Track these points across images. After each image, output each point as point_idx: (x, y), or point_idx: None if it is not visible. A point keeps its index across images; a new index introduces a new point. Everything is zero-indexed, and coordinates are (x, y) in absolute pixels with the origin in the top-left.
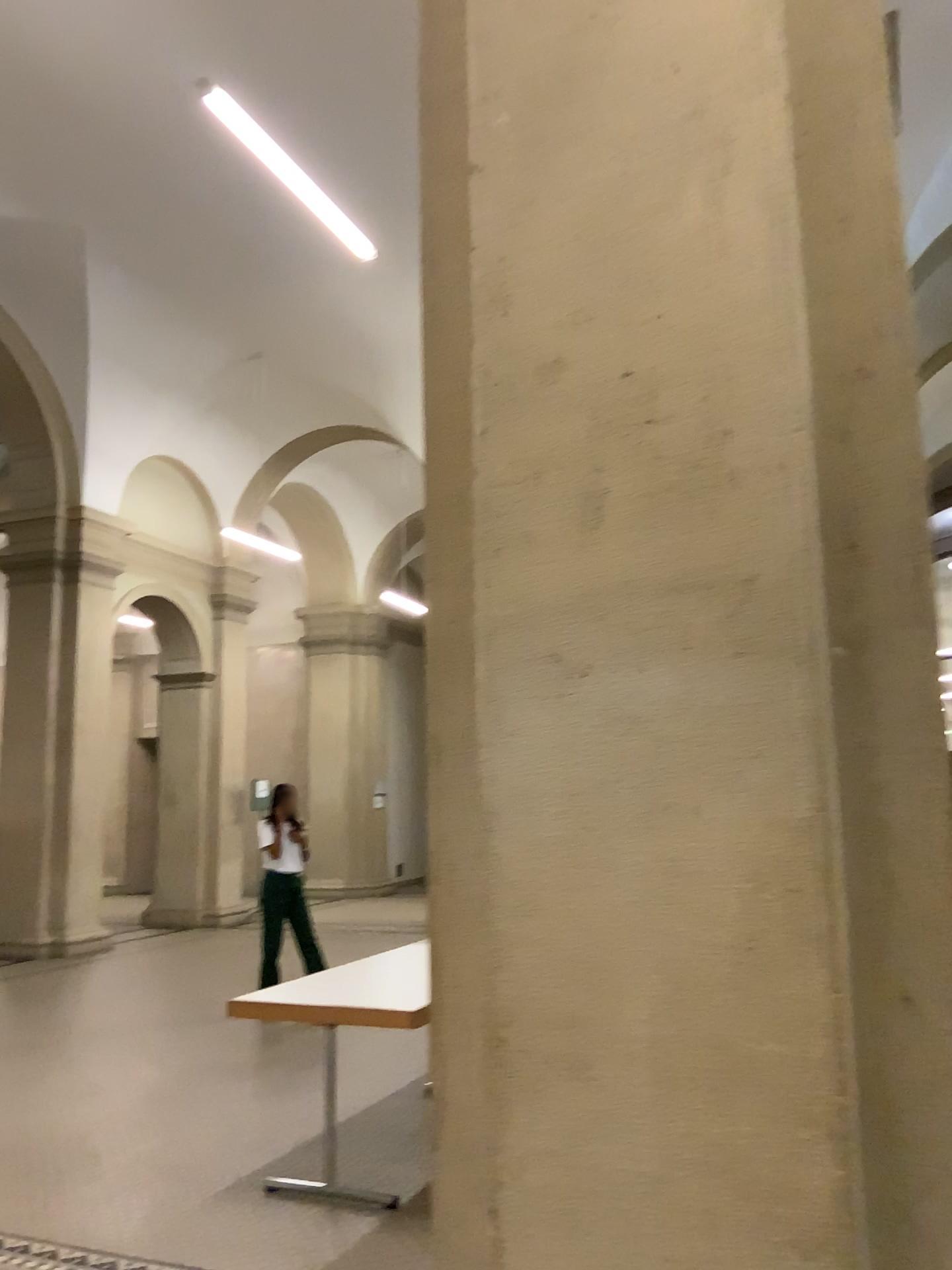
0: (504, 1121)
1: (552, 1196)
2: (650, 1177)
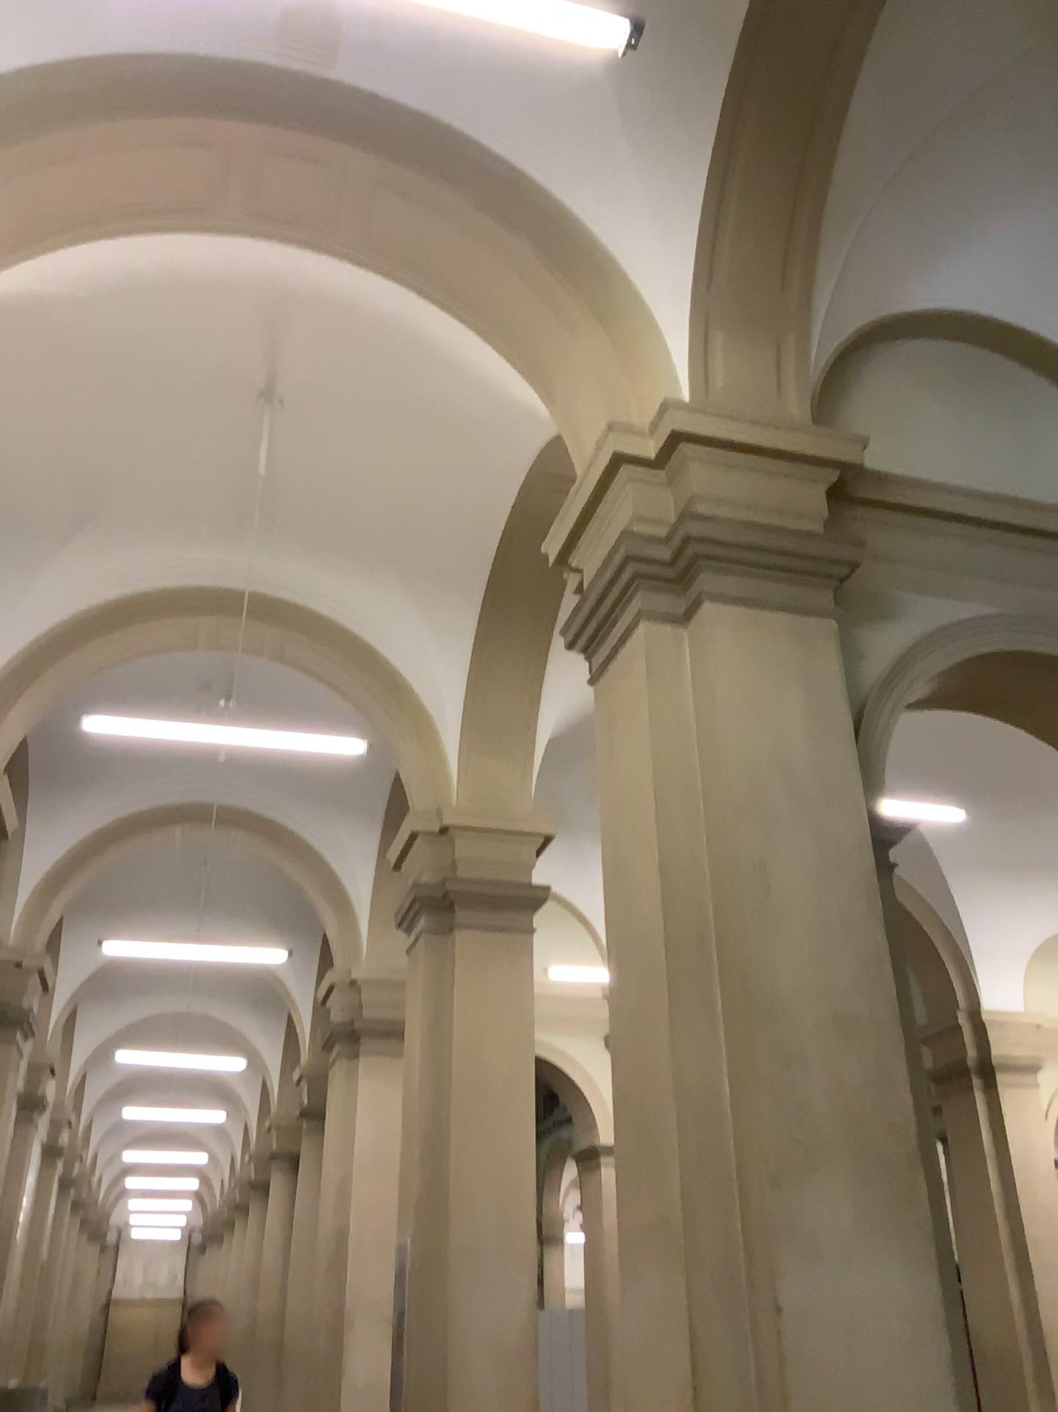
0: None
1: None
2: None
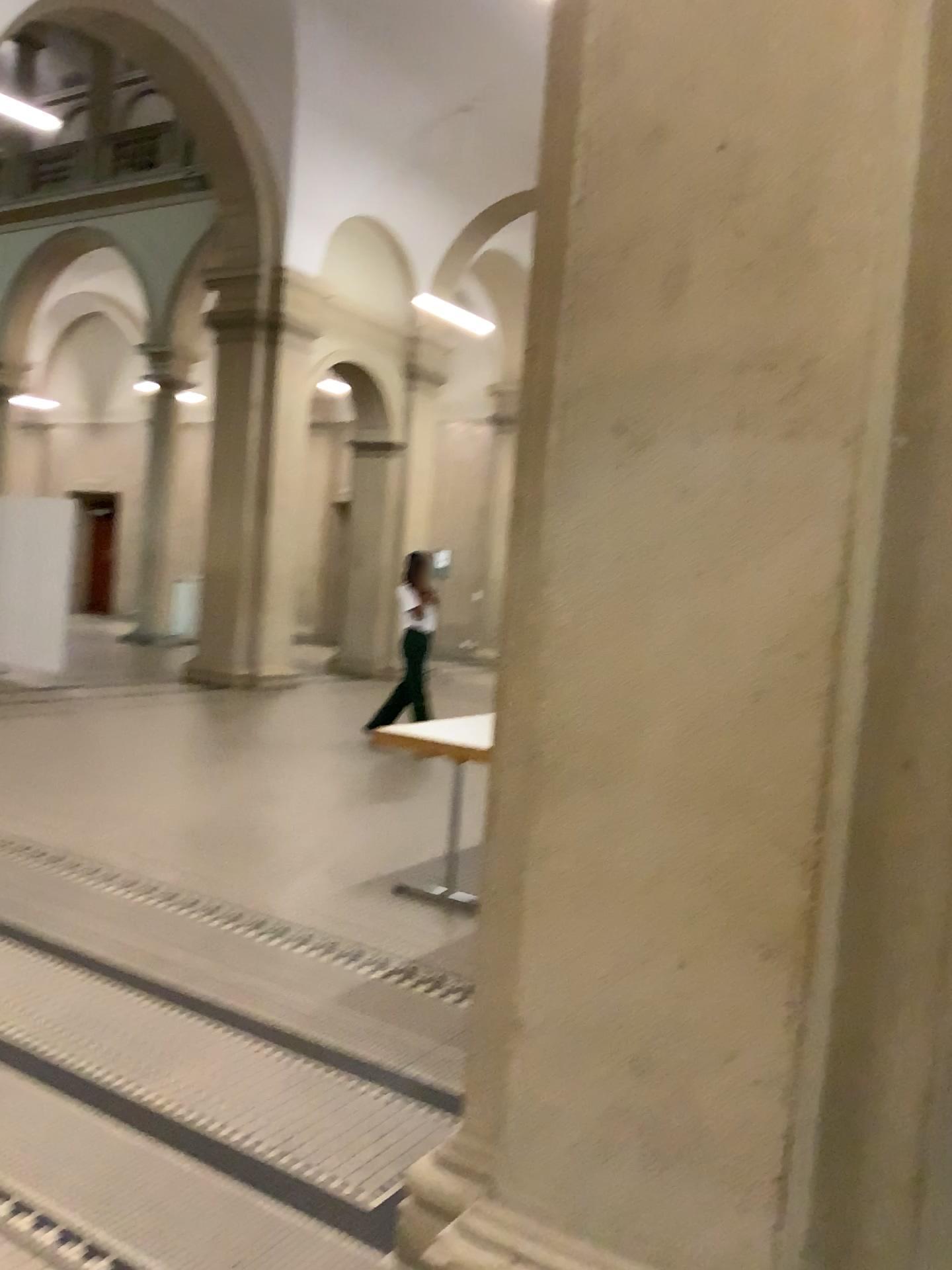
0: (530, 827)
1: (562, 890)
2: (644, 886)
